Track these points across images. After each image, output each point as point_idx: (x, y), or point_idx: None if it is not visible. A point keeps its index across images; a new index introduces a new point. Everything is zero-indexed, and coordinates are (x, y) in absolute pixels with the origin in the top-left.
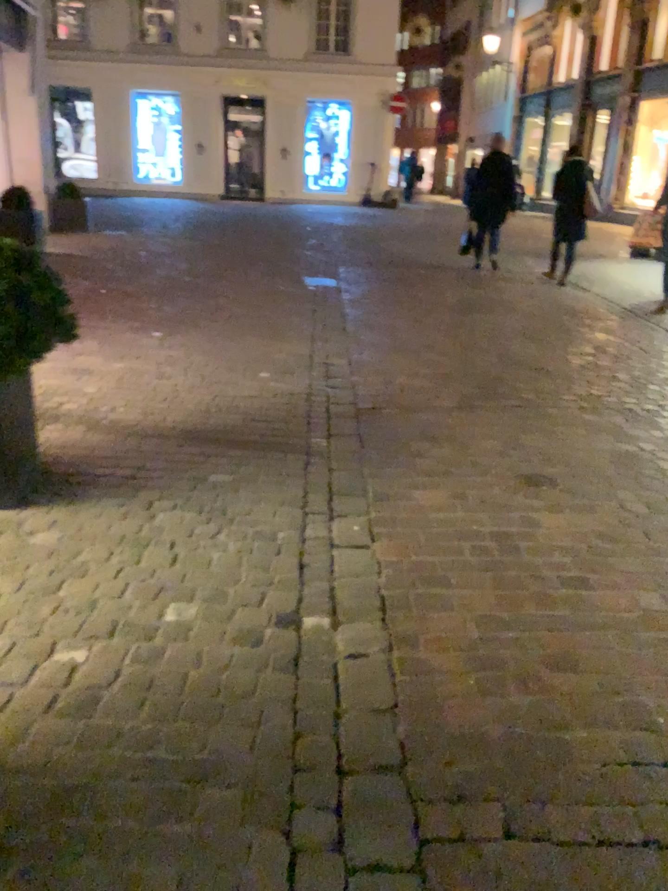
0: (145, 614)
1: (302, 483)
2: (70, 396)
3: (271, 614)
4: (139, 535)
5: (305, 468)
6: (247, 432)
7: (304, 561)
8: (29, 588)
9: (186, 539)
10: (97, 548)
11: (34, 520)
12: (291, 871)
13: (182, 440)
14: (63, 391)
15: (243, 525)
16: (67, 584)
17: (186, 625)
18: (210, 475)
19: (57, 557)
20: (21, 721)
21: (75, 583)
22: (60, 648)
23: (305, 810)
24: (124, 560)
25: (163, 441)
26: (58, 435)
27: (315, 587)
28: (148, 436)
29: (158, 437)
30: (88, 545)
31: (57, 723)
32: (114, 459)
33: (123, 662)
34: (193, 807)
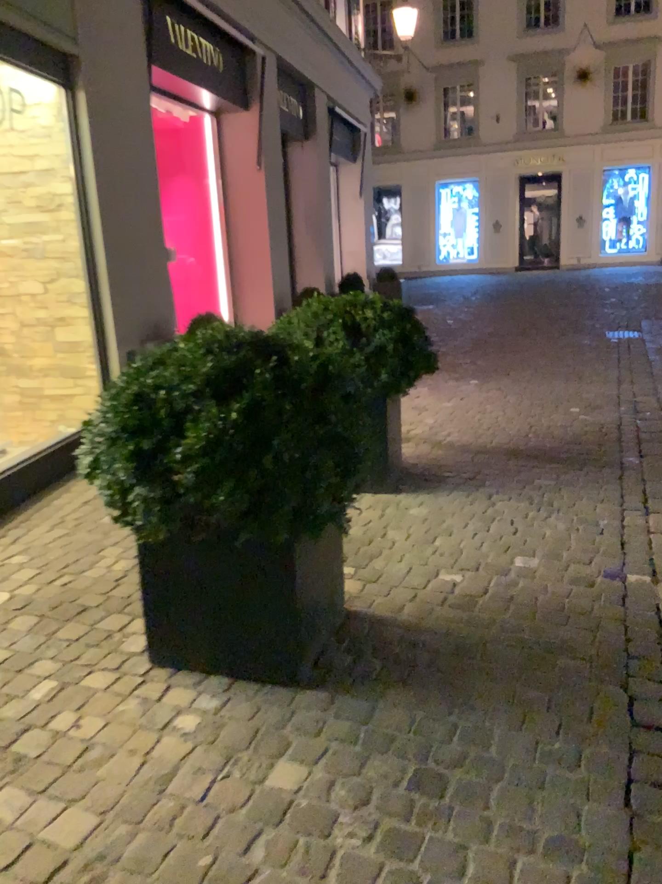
0: (500, 561)
1: (617, 489)
2: (415, 426)
3: (599, 570)
4: (486, 516)
5: (619, 478)
6: (564, 452)
7: (623, 540)
8: (414, 539)
9: (523, 520)
10: (456, 521)
11: (406, 502)
12: (629, 706)
13: (510, 456)
14: (409, 423)
15: (569, 514)
16: (439, 540)
17: (532, 570)
18: (537, 481)
19: (429, 524)
20: (425, 608)
21: (444, 539)
22: (443, 574)
23: (637, 678)
24: (478, 529)
25: (494, 457)
26: (412, 450)
27: (635, 556)
28: (482, 453)
29: (489, 454)
30: (449, 519)
31: (449, 612)
32: (457, 467)
33: (489, 586)
34: (552, 665)
